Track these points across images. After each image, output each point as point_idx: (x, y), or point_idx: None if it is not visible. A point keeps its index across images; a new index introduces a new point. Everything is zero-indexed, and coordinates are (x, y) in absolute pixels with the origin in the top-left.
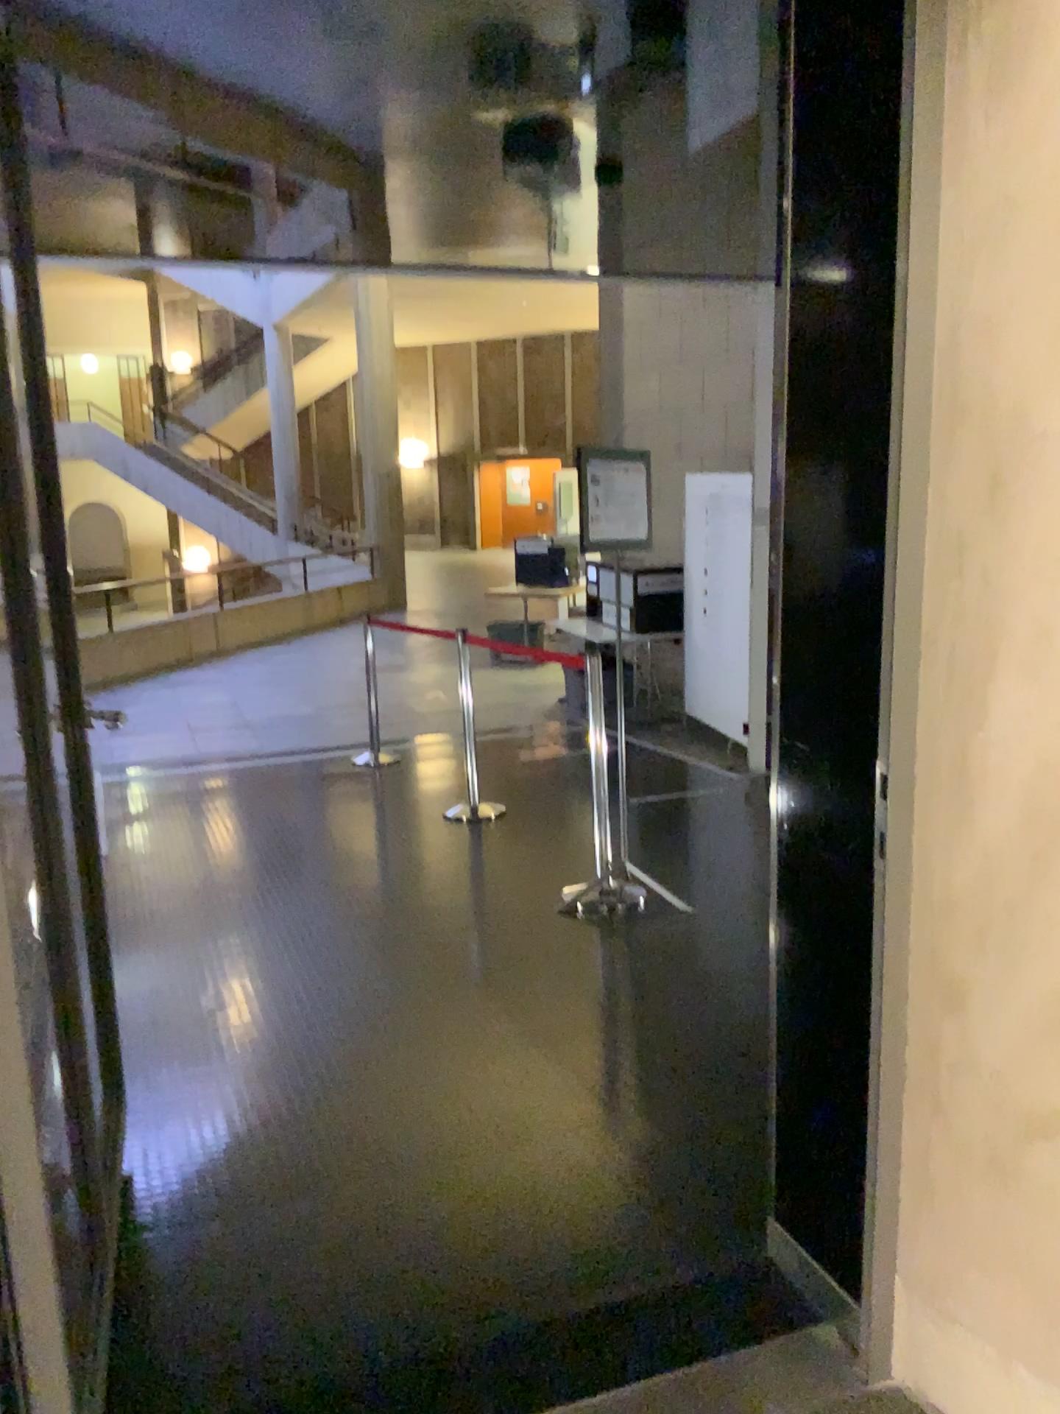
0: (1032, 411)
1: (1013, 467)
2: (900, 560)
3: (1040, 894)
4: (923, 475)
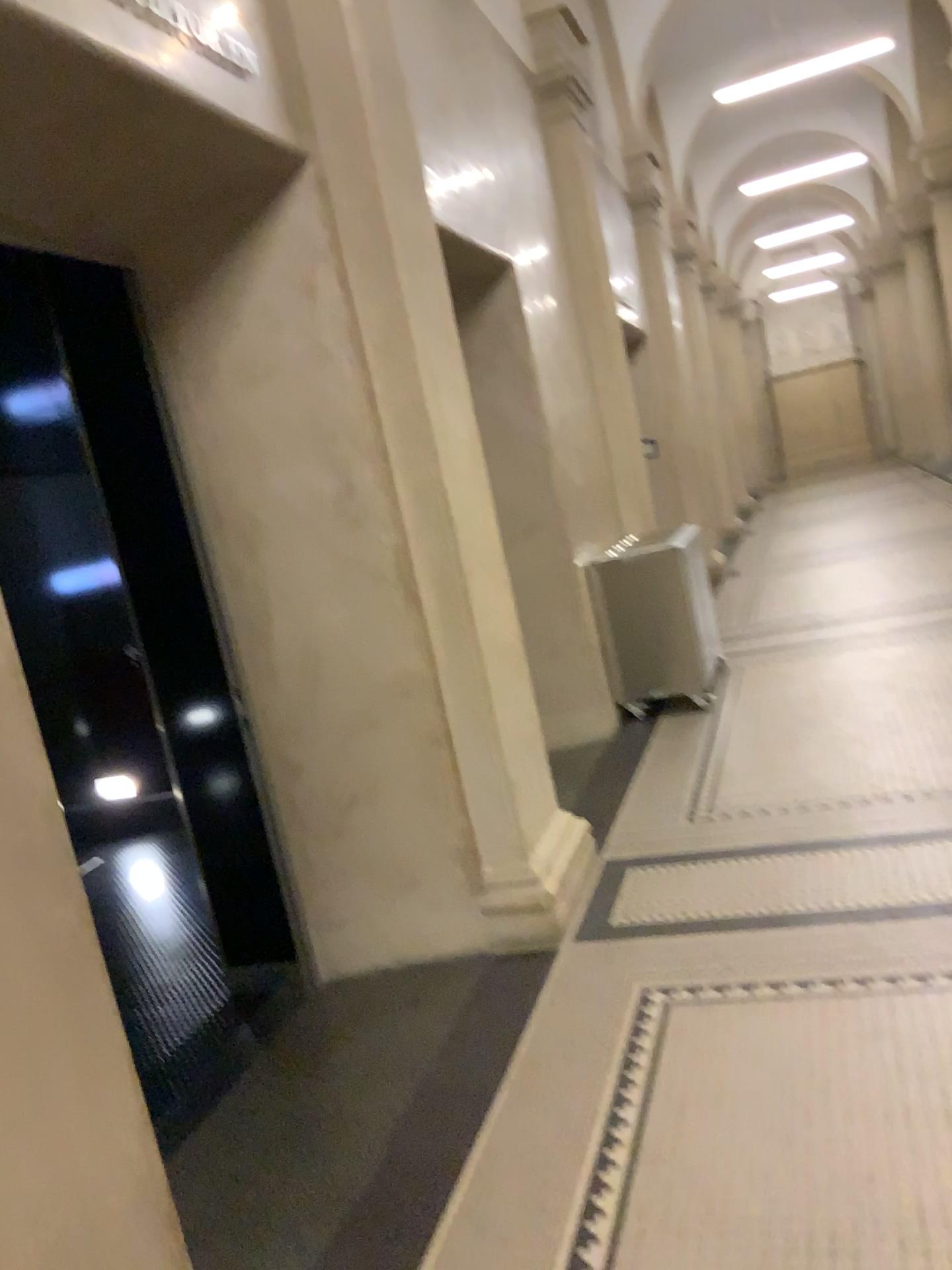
0: (264, 512)
1: (262, 535)
2: (223, 585)
3: (326, 700)
4: (222, 548)
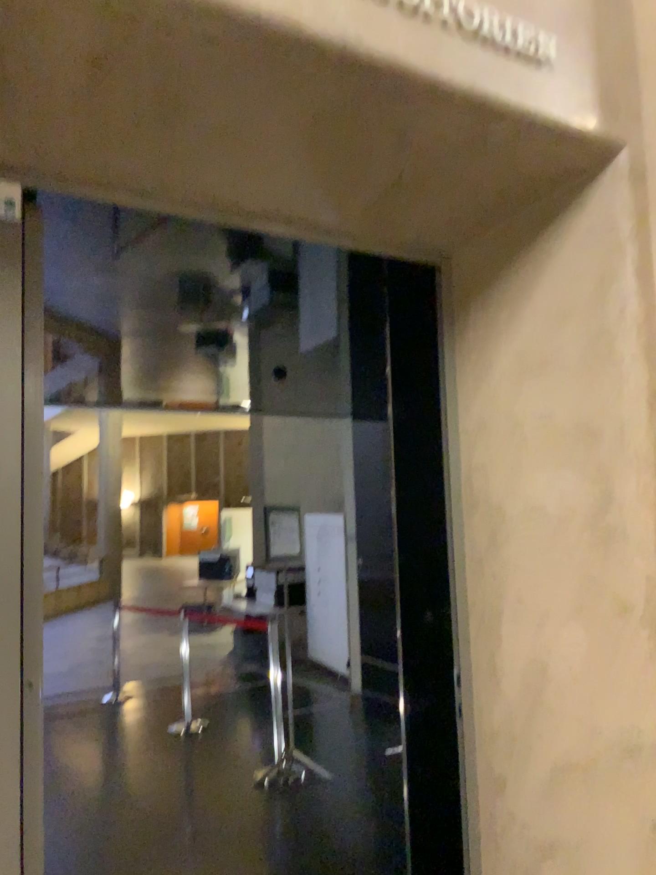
0: (506, 506)
1: (500, 529)
2: (455, 571)
3: (533, 727)
4: (462, 533)
